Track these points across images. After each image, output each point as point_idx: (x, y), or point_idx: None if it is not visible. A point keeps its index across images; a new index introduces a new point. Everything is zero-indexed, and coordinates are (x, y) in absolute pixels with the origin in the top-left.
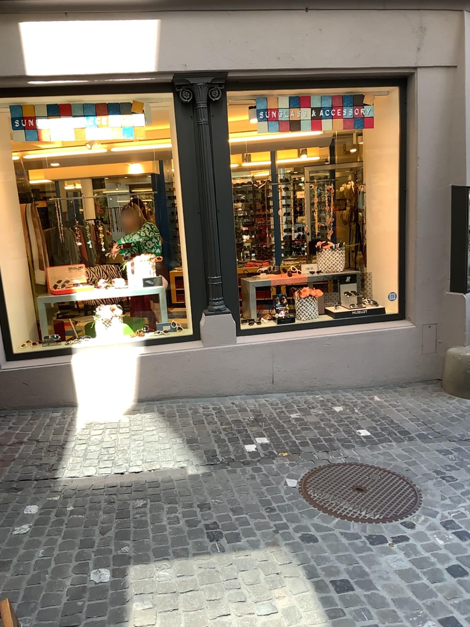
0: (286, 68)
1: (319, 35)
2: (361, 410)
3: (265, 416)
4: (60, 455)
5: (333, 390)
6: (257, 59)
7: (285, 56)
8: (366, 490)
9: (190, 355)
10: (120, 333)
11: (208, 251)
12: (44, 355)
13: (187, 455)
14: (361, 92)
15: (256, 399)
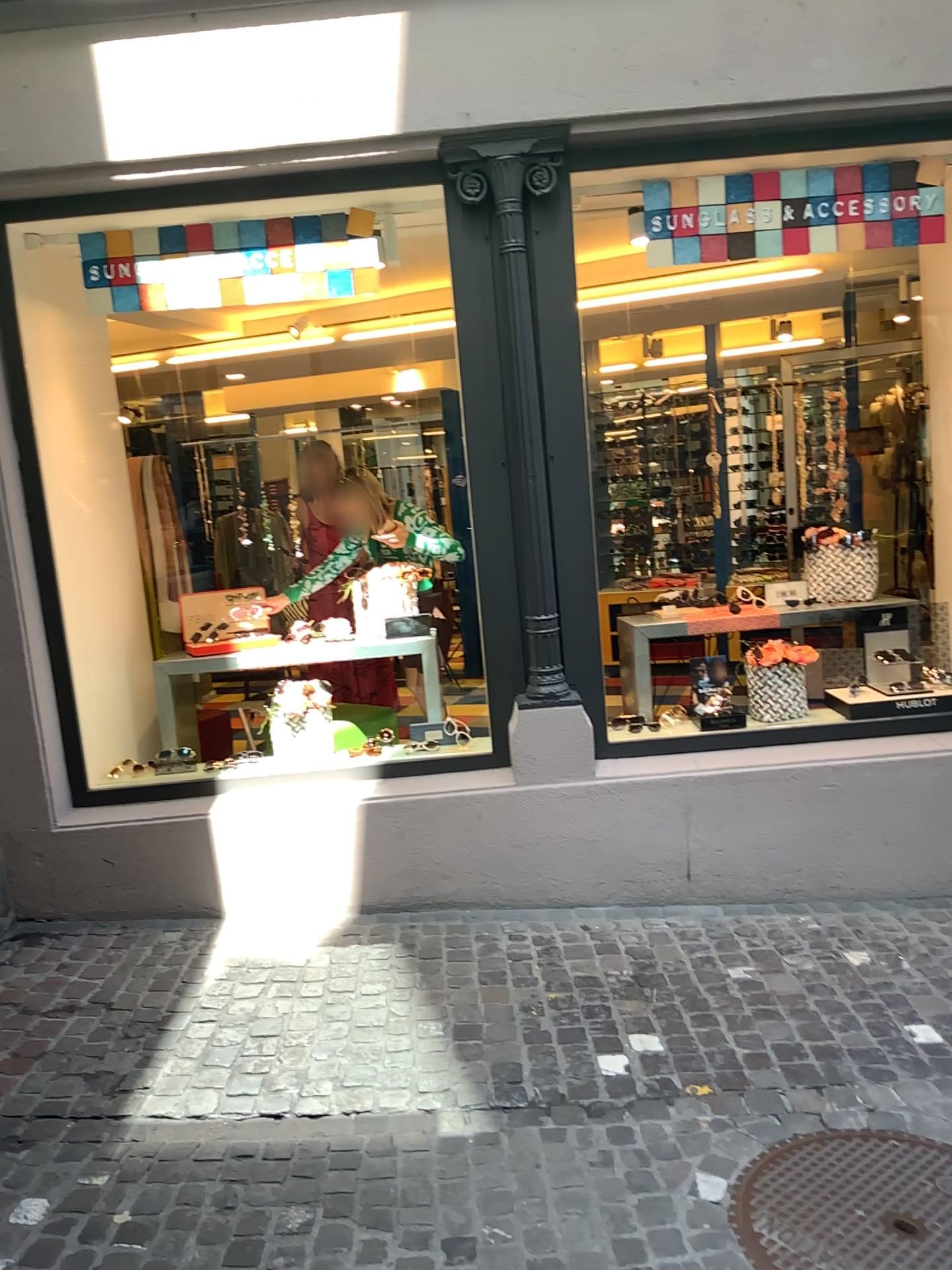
0: (715, 104)
1: (800, 18)
2: (918, 965)
3: (662, 969)
4: (147, 1051)
5: (845, 902)
6: (642, 89)
7: (713, 75)
8: (925, 1239)
9: (485, 805)
10: (326, 748)
11: (526, 556)
12: (153, 796)
13: (446, 1076)
14: (911, 154)
15: (646, 918)
